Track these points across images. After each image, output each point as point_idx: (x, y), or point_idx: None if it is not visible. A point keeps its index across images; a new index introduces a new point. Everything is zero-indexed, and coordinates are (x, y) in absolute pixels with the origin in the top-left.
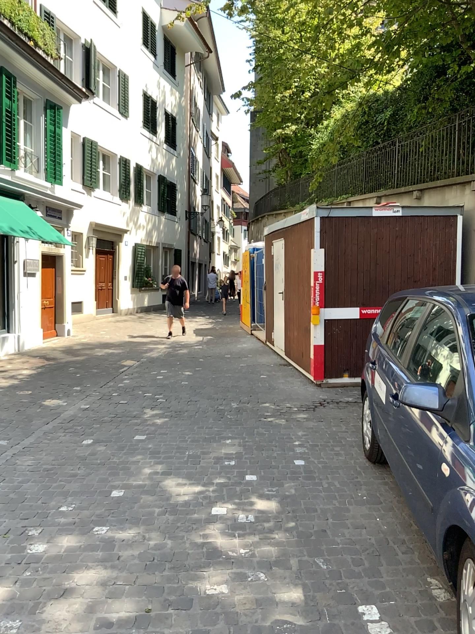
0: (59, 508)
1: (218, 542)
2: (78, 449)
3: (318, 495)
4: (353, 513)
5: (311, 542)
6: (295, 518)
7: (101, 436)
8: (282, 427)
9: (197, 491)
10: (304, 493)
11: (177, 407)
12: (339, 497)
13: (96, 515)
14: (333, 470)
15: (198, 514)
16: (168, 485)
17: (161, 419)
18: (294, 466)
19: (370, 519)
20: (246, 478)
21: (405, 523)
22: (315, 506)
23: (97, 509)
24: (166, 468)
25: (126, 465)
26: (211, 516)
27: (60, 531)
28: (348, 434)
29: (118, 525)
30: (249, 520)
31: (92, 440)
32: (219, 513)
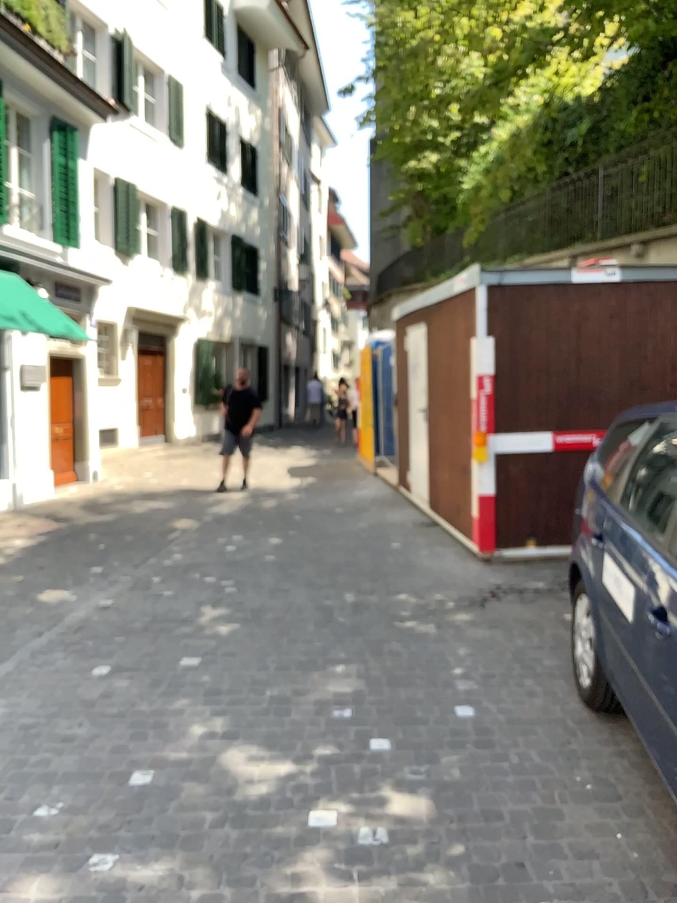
0: (31, 814)
1: (321, 897)
2: (82, 685)
3: (504, 782)
4: (573, 824)
5: (499, 897)
6: (464, 836)
7: (124, 660)
8: (431, 640)
9: (283, 774)
10: (477, 779)
11: (256, 603)
12: (543, 786)
13: (97, 829)
14: (526, 725)
15: (285, 826)
16: (232, 762)
17: (228, 625)
18: (456, 718)
19: (607, 838)
20: (371, 745)
21: (675, 850)
22: (499, 808)
23: (101, 816)
24: (232, 724)
25: (163, 718)
26: (309, 832)
27: (27, 869)
28: (544, 653)
29: (134, 854)
30: (379, 841)
31: (109, 667)
32: (324, 825)
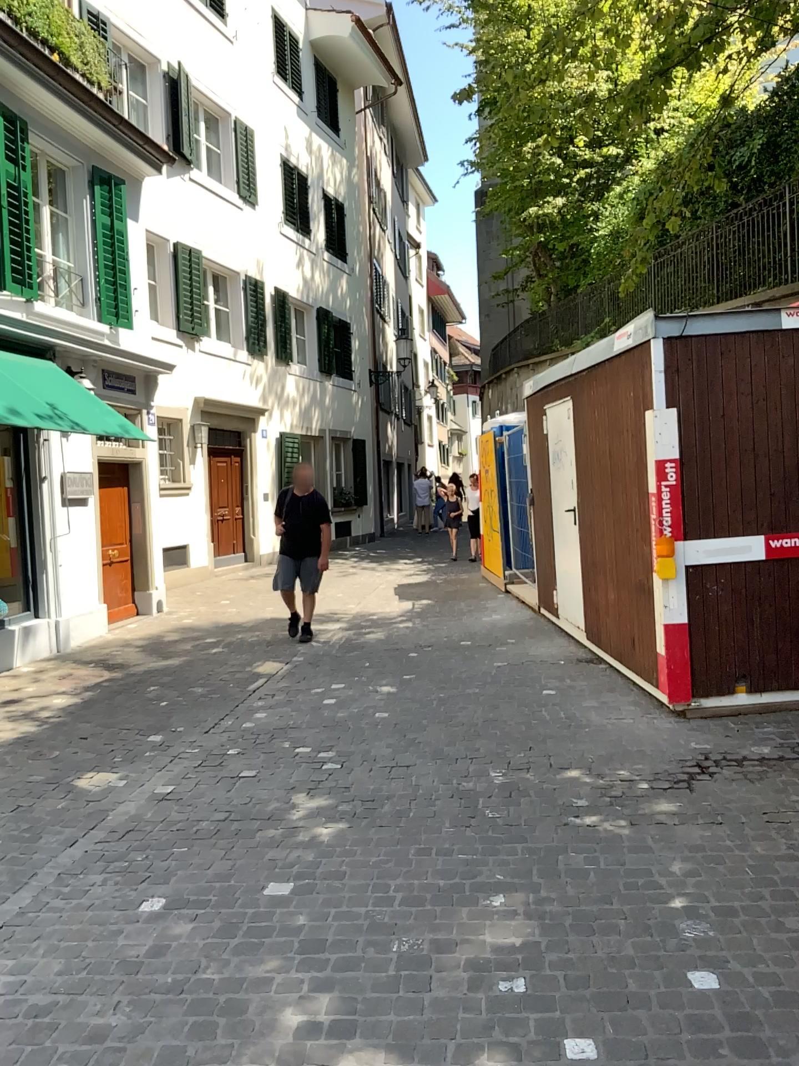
0: None
1: None
2: (121, 936)
3: None
4: None
5: None
6: None
7: (184, 890)
8: (626, 848)
9: None
10: None
11: (368, 788)
12: None
13: None
14: None
15: None
16: None
17: (330, 827)
18: (696, 999)
19: None
20: (568, 1055)
21: None
22: None
23: None
24: (343, 1012)
25: (239, 997)
26: None
27: None
28: None
29: None
30: None
31: (162, 901)
32: None
